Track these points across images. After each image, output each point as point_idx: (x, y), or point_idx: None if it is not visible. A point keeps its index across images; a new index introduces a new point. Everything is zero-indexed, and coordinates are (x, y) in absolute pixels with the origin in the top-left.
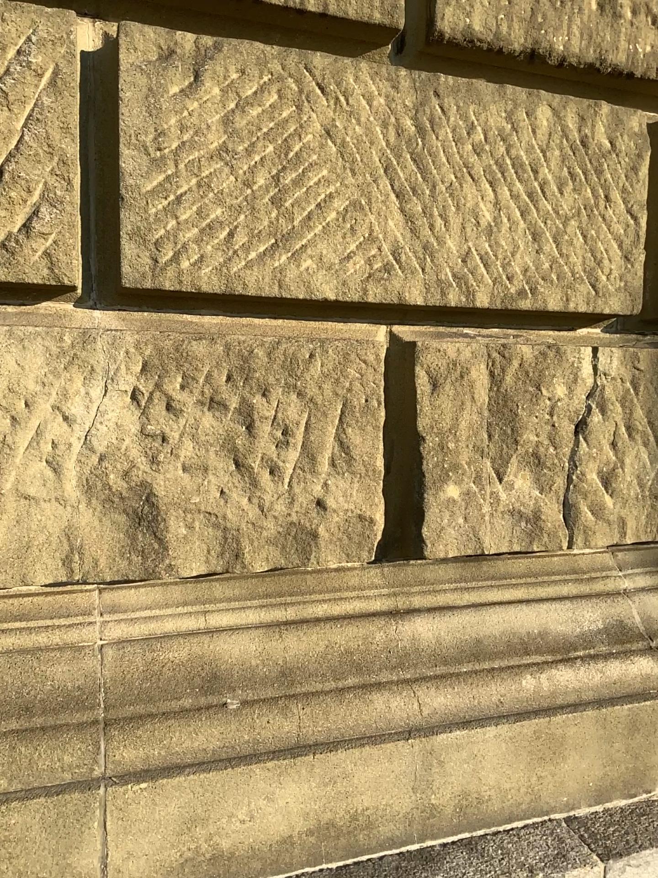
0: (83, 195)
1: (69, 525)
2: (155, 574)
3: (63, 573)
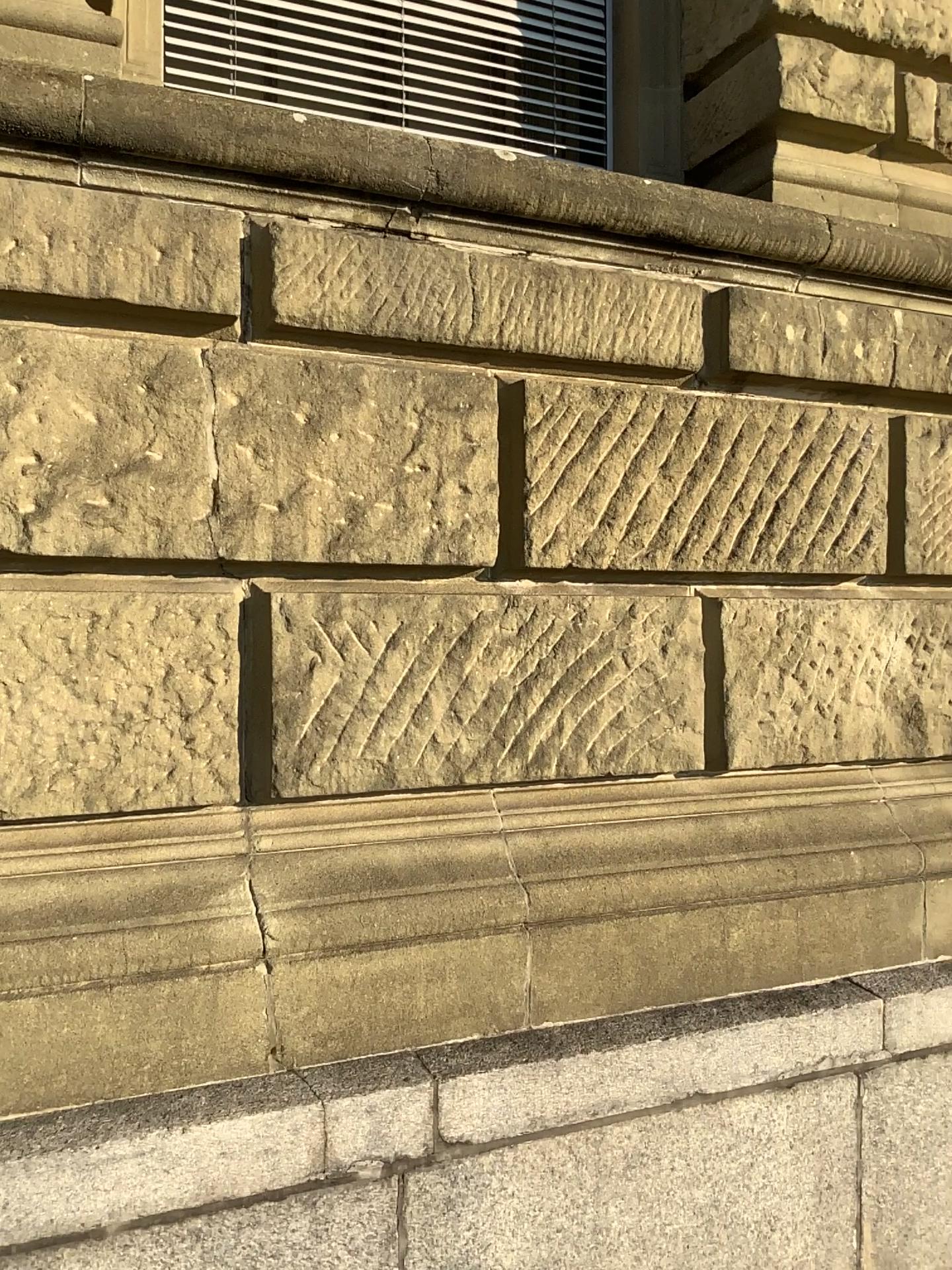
0: (894, 519)
1: (882, 721)
2: (917, 754)
3: (874, 751)
